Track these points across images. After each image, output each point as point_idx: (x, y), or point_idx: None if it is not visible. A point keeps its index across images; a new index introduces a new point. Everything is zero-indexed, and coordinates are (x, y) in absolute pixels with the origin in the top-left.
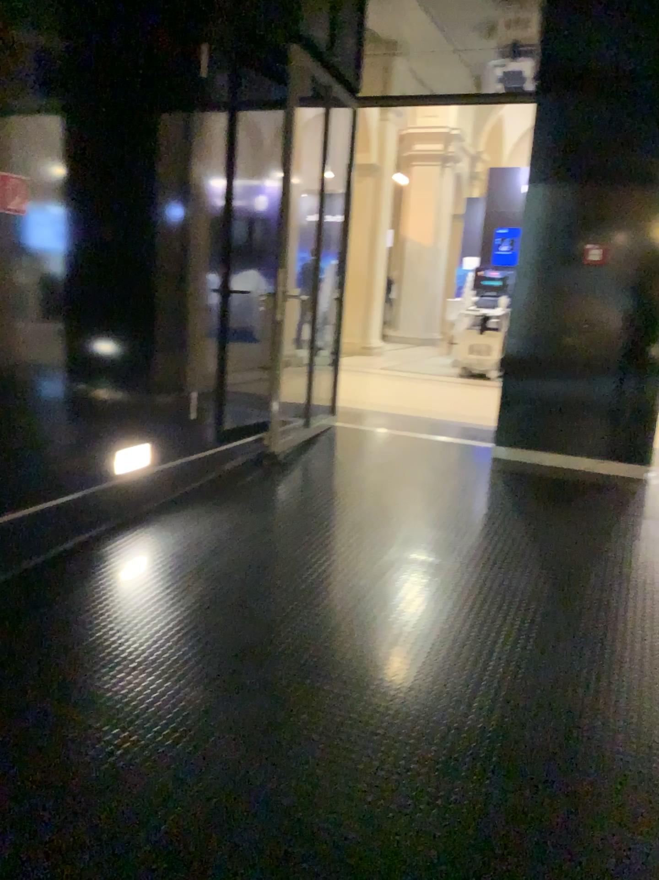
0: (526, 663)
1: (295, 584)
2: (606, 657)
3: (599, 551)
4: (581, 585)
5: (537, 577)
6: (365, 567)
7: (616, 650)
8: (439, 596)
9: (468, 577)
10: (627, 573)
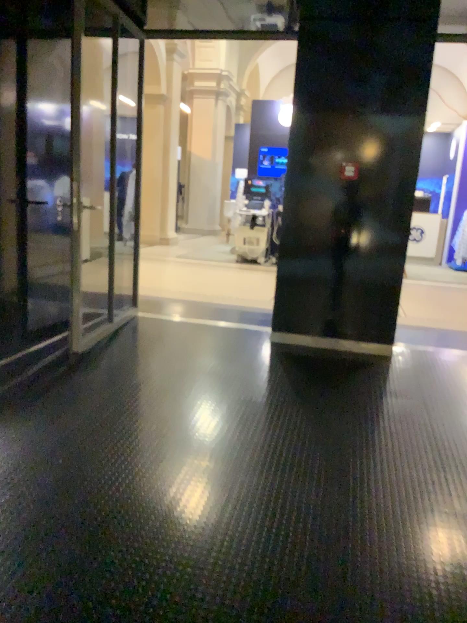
0: (329, 603)
1: (90, 515)
2: (404, 582)
3: (372, 440)
4: (364, 485)
5: (324, 479)
6: (161, 484)
7: (411, 571)
8: (236, 516)
9: (261, 485)
10: (401, 465)
